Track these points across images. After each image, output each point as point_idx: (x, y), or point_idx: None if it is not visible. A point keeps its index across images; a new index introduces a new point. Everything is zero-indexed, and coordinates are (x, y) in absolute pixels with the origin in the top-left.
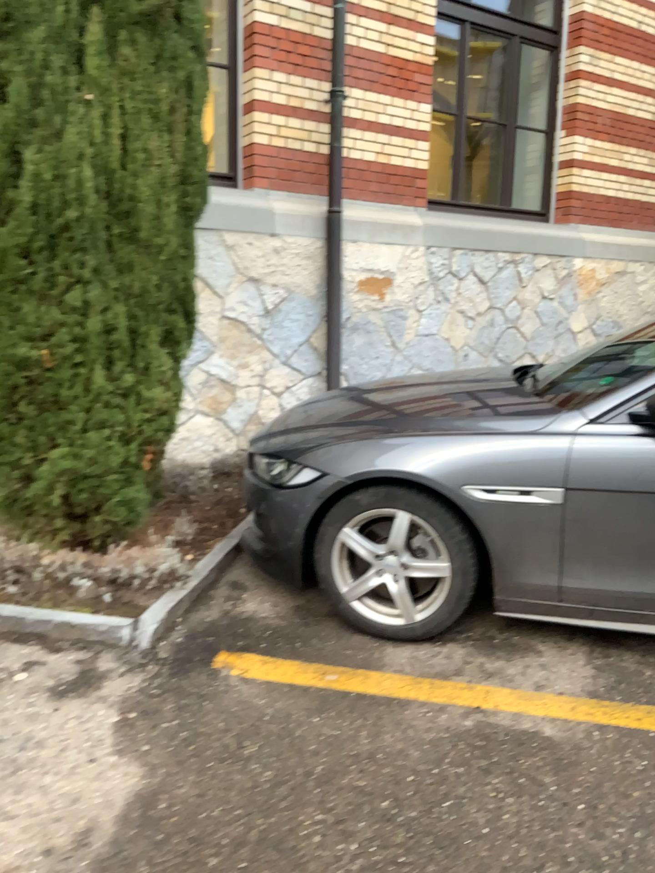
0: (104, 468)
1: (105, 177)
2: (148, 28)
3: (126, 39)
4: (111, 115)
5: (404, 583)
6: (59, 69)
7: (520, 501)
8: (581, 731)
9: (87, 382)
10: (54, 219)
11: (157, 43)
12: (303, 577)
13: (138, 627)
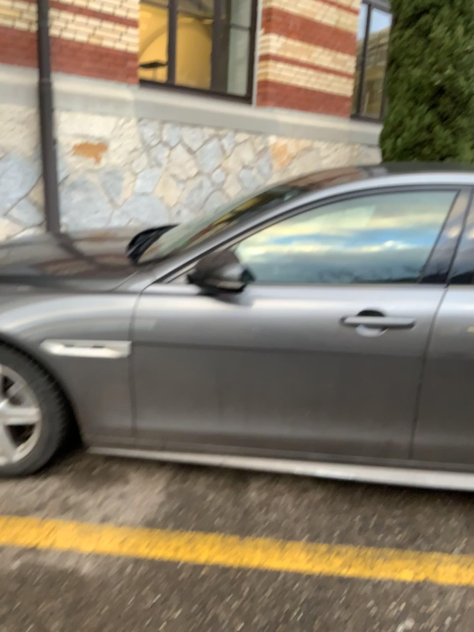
0: None
1: None
2: None
3: None
4: None
5: (0, 428)
6: None
7: (89, 355)
8: (117, 569)
9: None
10: None
11: None
12: None
13: None
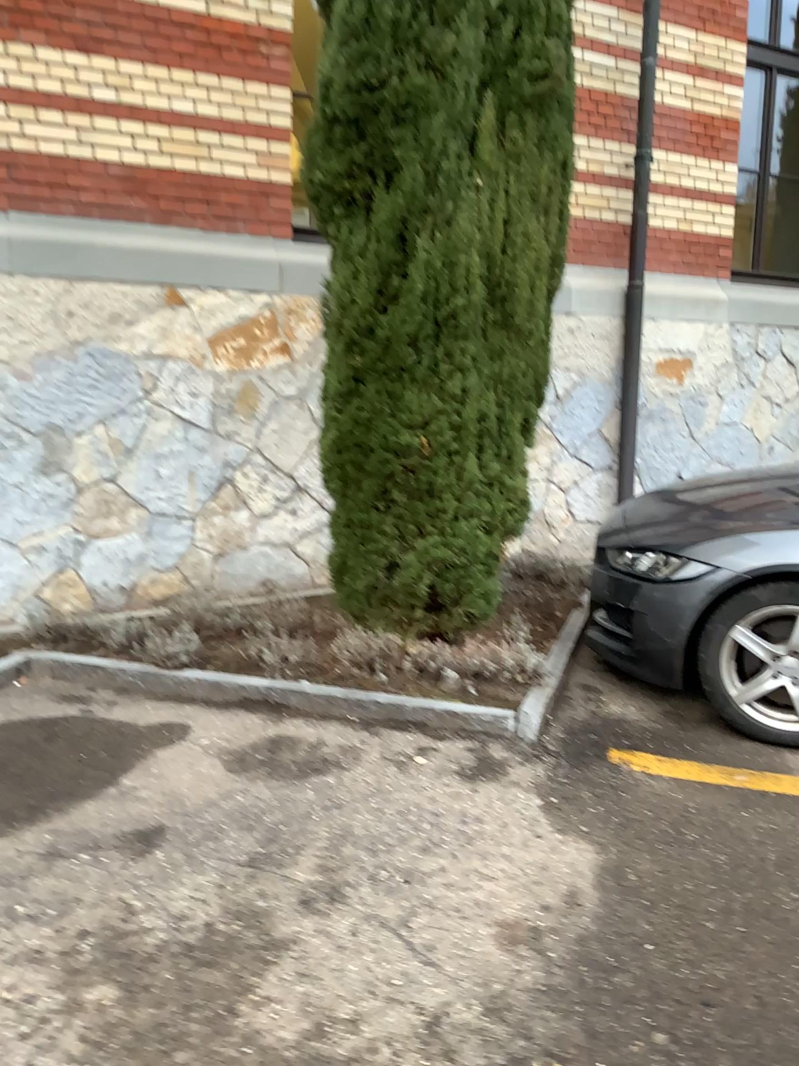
0: (470, 558)
1: (487, 261)
2: (535, 109)
3: (516, 121)
4: (497, 198)
5: None
6: (454, 154)
7: None
8: None
9: (460, 469)
10: (440, 304)
11: (542, 124)
12: (682, 677)
13: (520, 721)
